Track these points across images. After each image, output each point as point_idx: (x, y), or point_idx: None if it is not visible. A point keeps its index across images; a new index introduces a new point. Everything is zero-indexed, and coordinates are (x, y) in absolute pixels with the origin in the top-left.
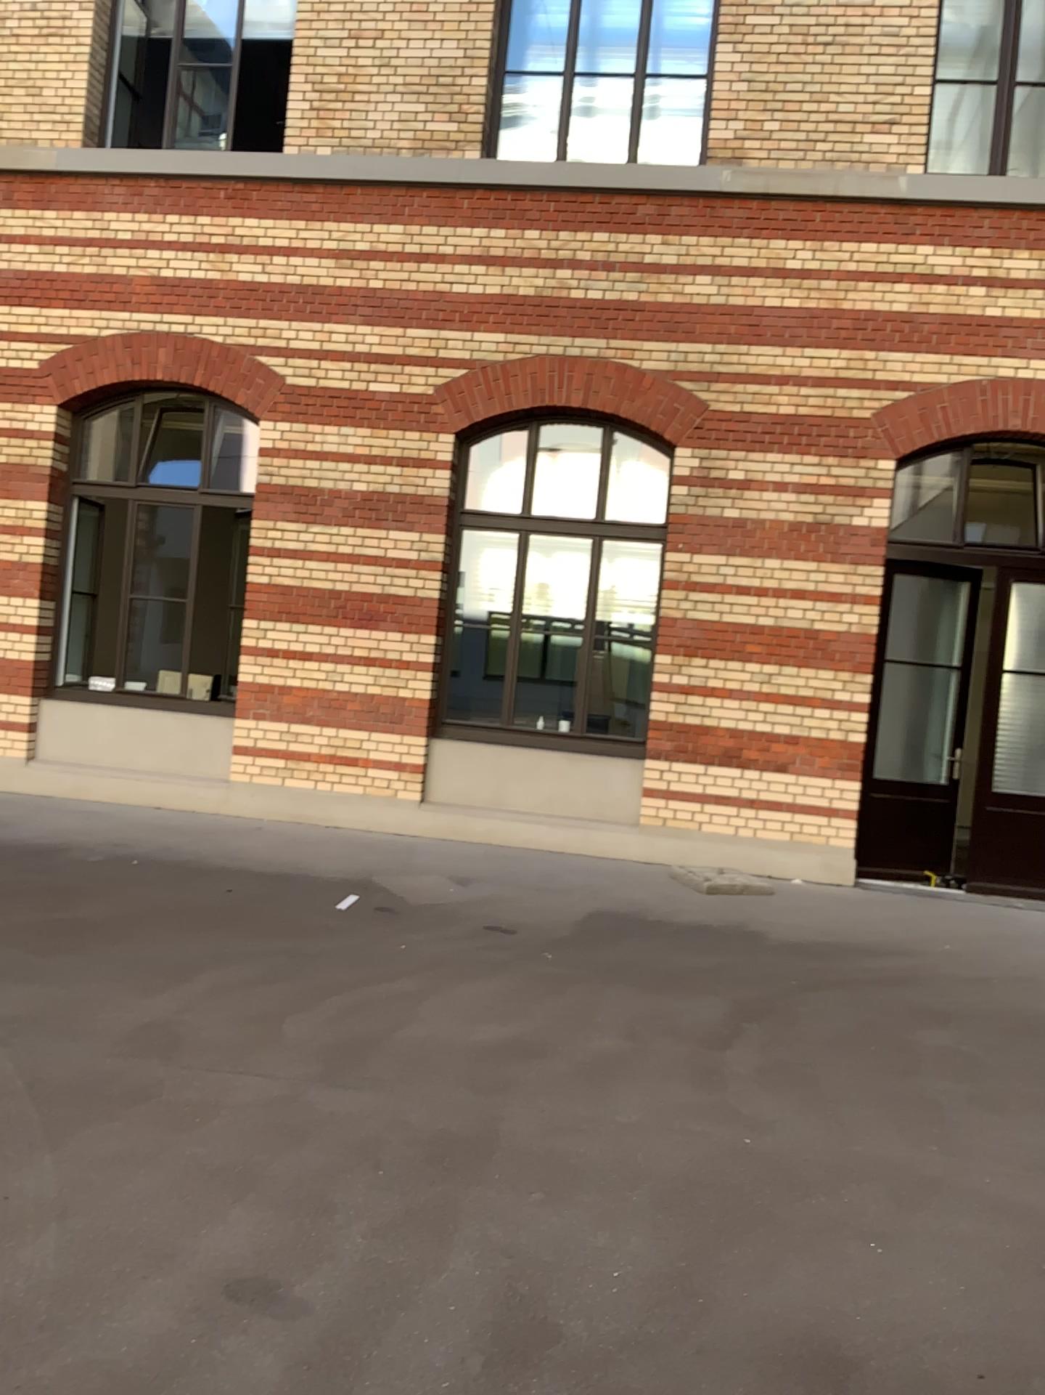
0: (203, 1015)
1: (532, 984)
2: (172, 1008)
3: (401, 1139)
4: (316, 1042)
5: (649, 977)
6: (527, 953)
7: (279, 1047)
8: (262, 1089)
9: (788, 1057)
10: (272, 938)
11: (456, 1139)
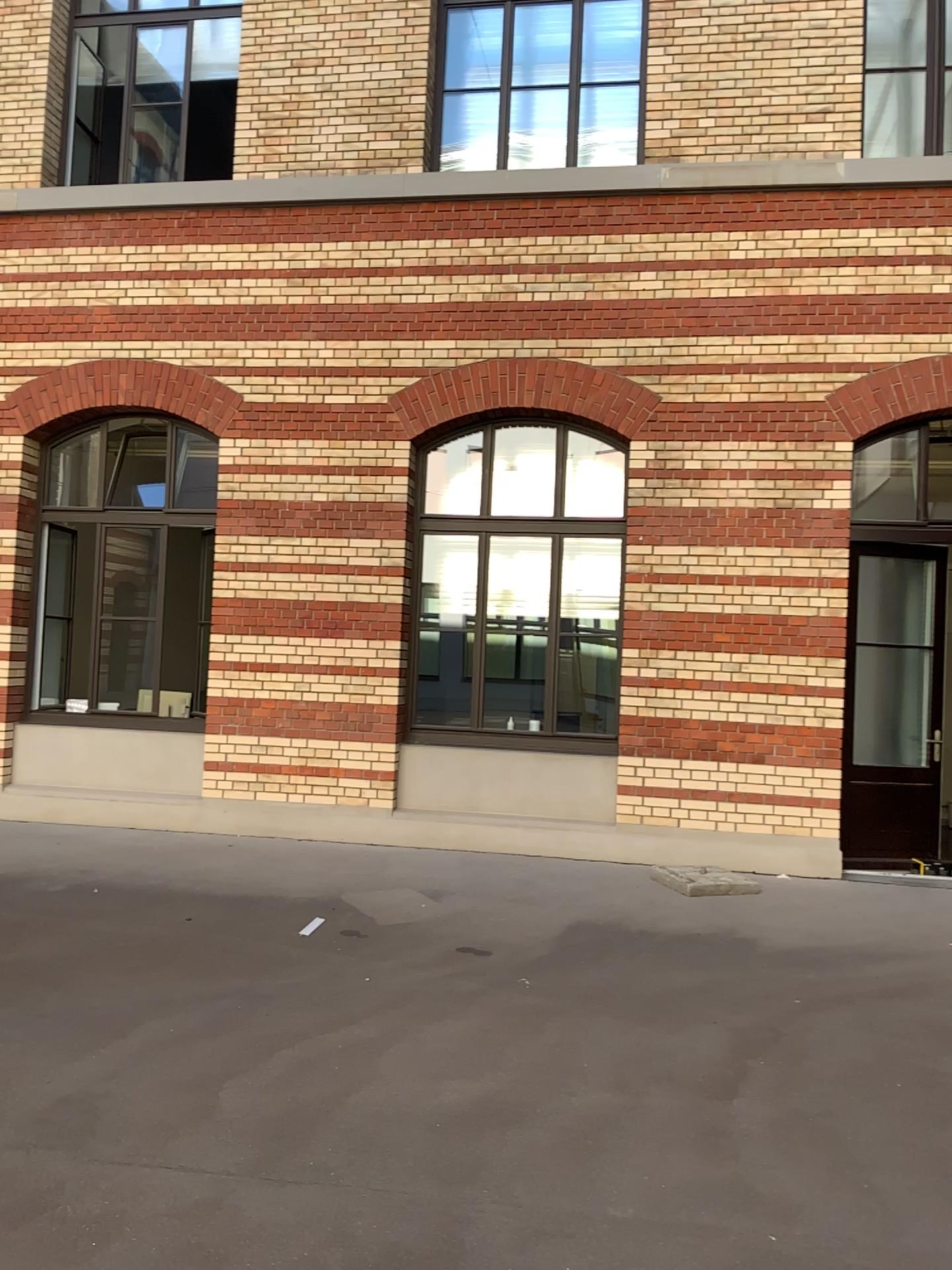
0: (130, 1083)
1: (507, 1019)
2: (96, 1076)
3: (340, 1260)
4: (255, 1114)
5: (635, 1002)
6: (500, 980)
7: (210, 1124)
8: (182, 1187)
9: (802, 1104)
10: (224, 975)
11: (409, 1255)
